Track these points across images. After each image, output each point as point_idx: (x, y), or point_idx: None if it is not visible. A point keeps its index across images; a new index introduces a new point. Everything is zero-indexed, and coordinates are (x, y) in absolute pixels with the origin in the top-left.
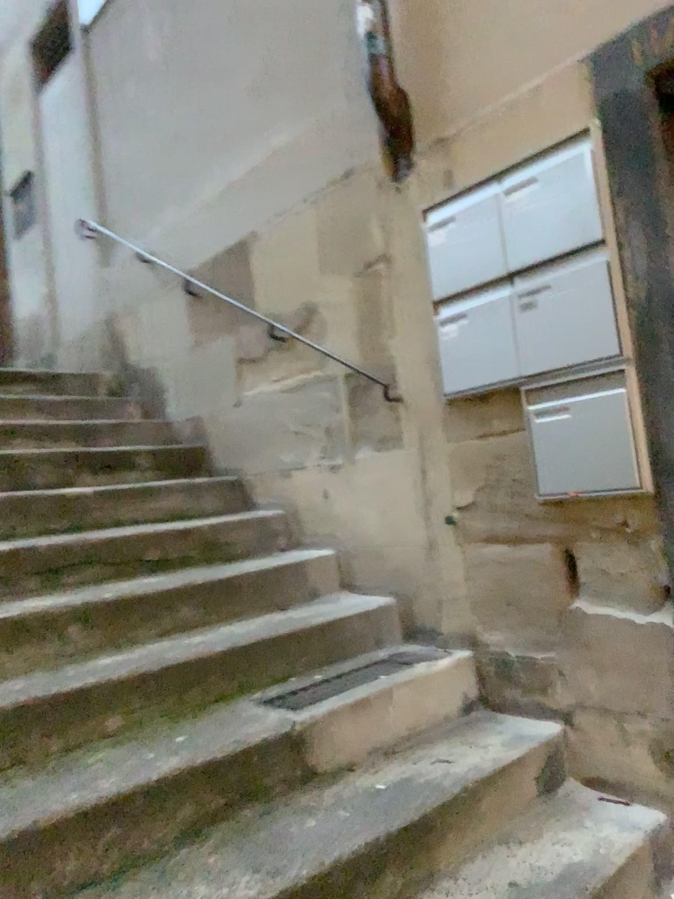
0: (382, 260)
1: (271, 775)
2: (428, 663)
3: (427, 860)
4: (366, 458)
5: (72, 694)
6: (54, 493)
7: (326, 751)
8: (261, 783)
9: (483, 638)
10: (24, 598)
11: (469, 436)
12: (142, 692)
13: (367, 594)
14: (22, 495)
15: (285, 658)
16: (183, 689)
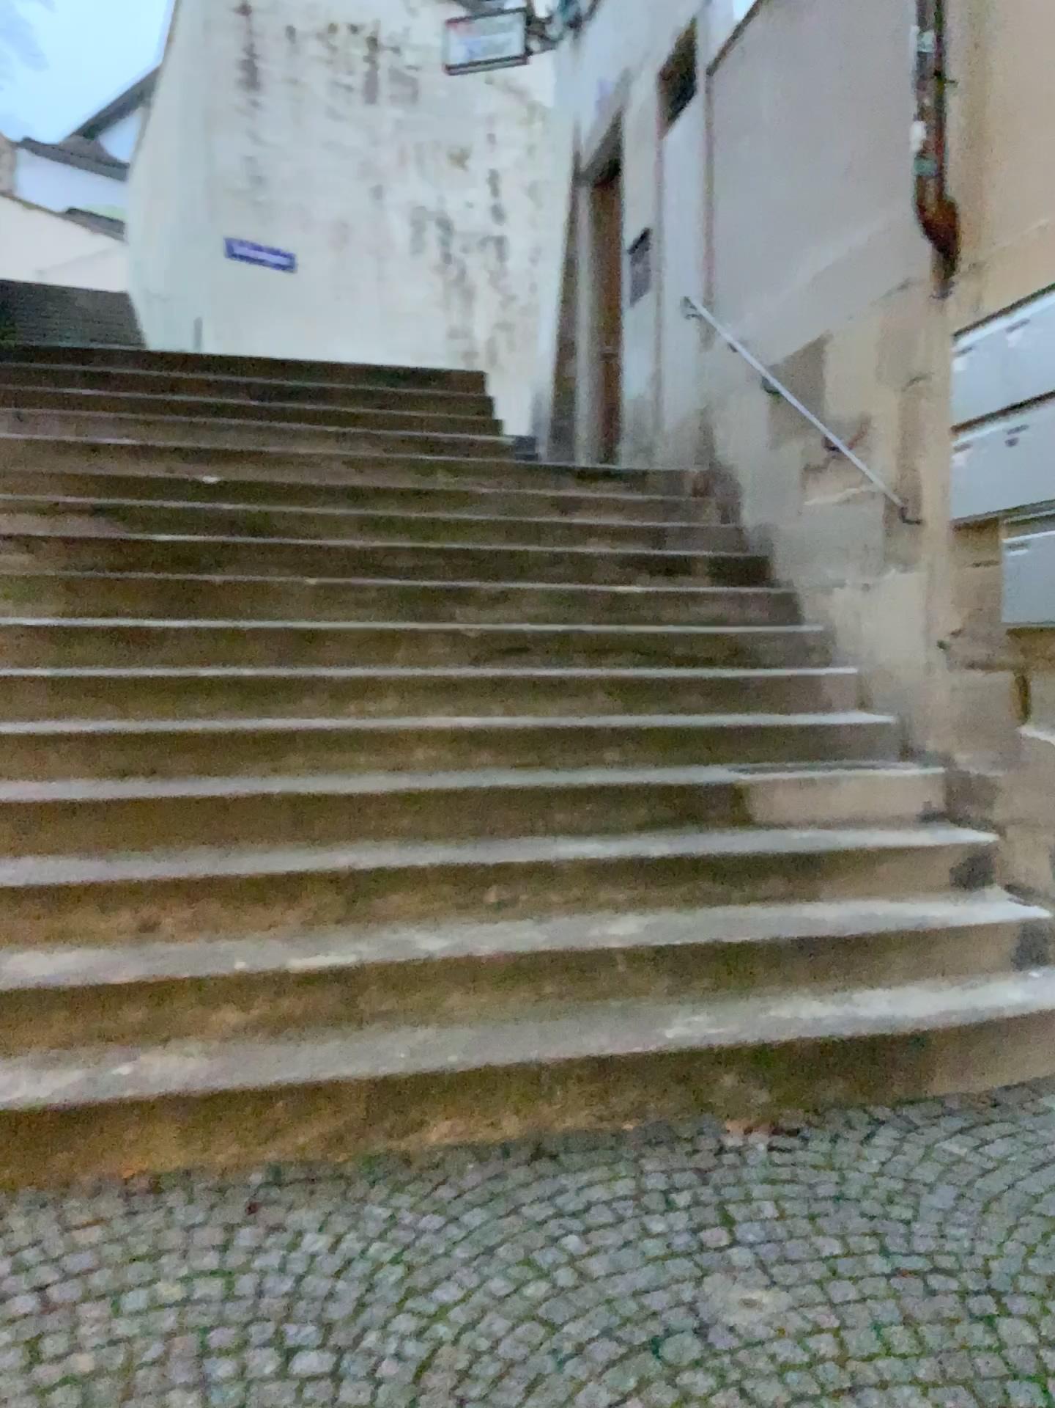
0: (925, 377)
1: (713, 810)
2: (893, 770)
3: (809, 883)
4: (892, 578)
5: (584, 730)
6: (609, 588)
7: (764, 807)
8: (704, 813)
9: (955, 757)
10: (566, 664)
11: (964, 563)
12: (636, 741)
13: (878, 713)
14: (582, 586)
15: (763, 744)
16: (667, 746)
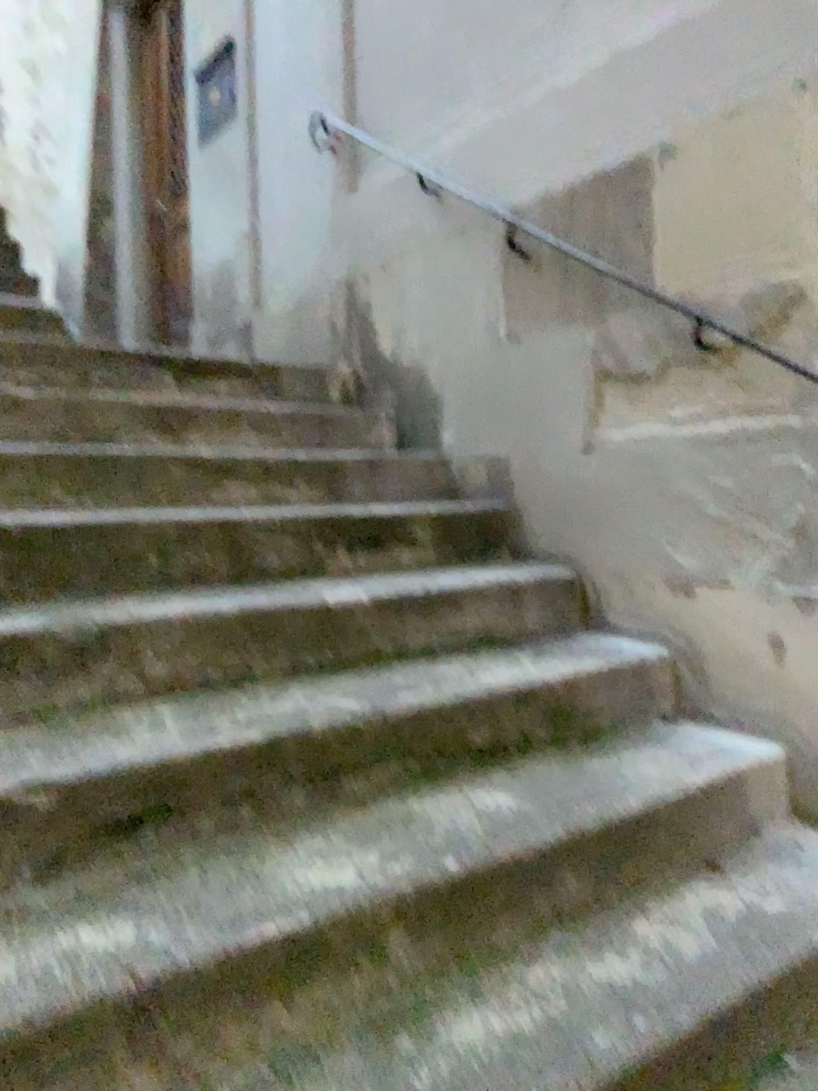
0: None
1: None
2: None
3: None
4: None
5: None
6: (305, 600)
7: None
8: None
9: None
10: (296, 858)
11: None
12: None
13: None
14: (255, 602)
15: (782, 1023)
16: None
